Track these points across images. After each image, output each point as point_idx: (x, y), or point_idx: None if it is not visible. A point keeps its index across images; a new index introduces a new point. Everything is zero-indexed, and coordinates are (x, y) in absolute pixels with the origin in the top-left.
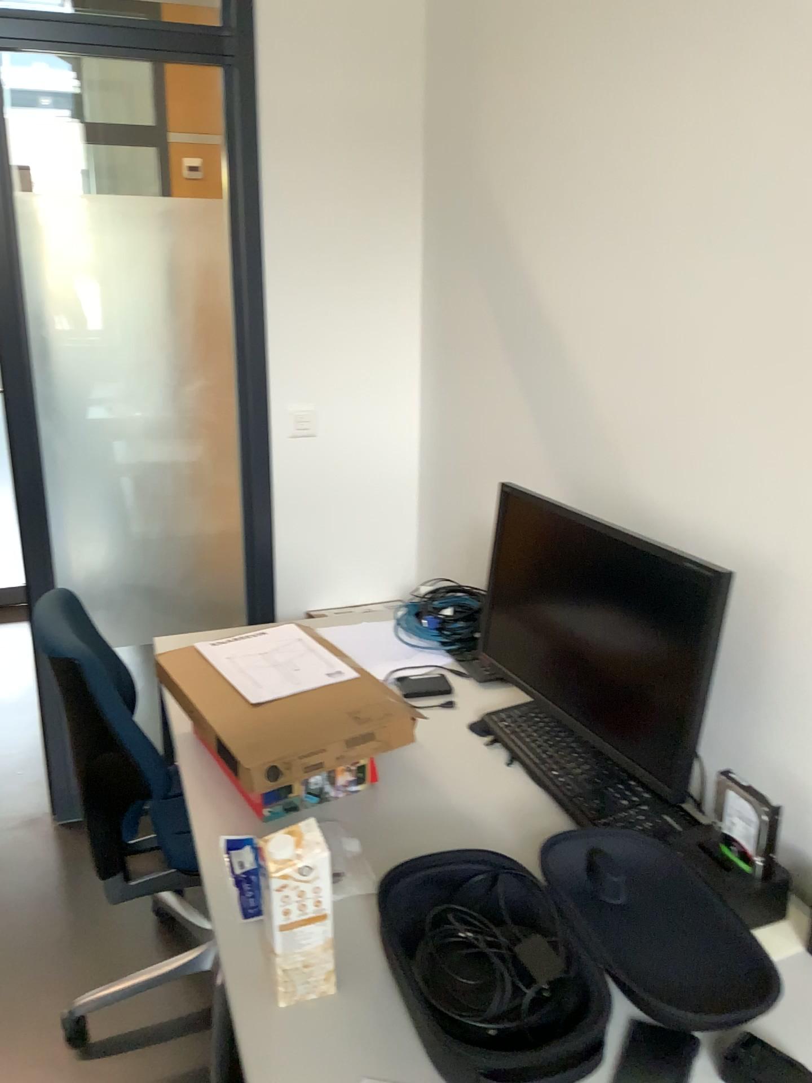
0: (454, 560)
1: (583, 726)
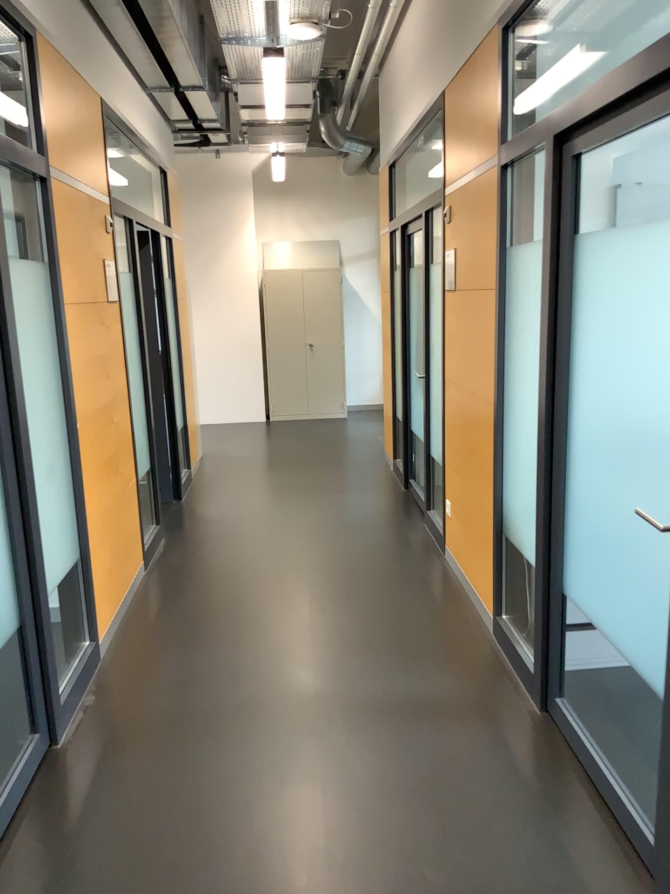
0: None
1: None
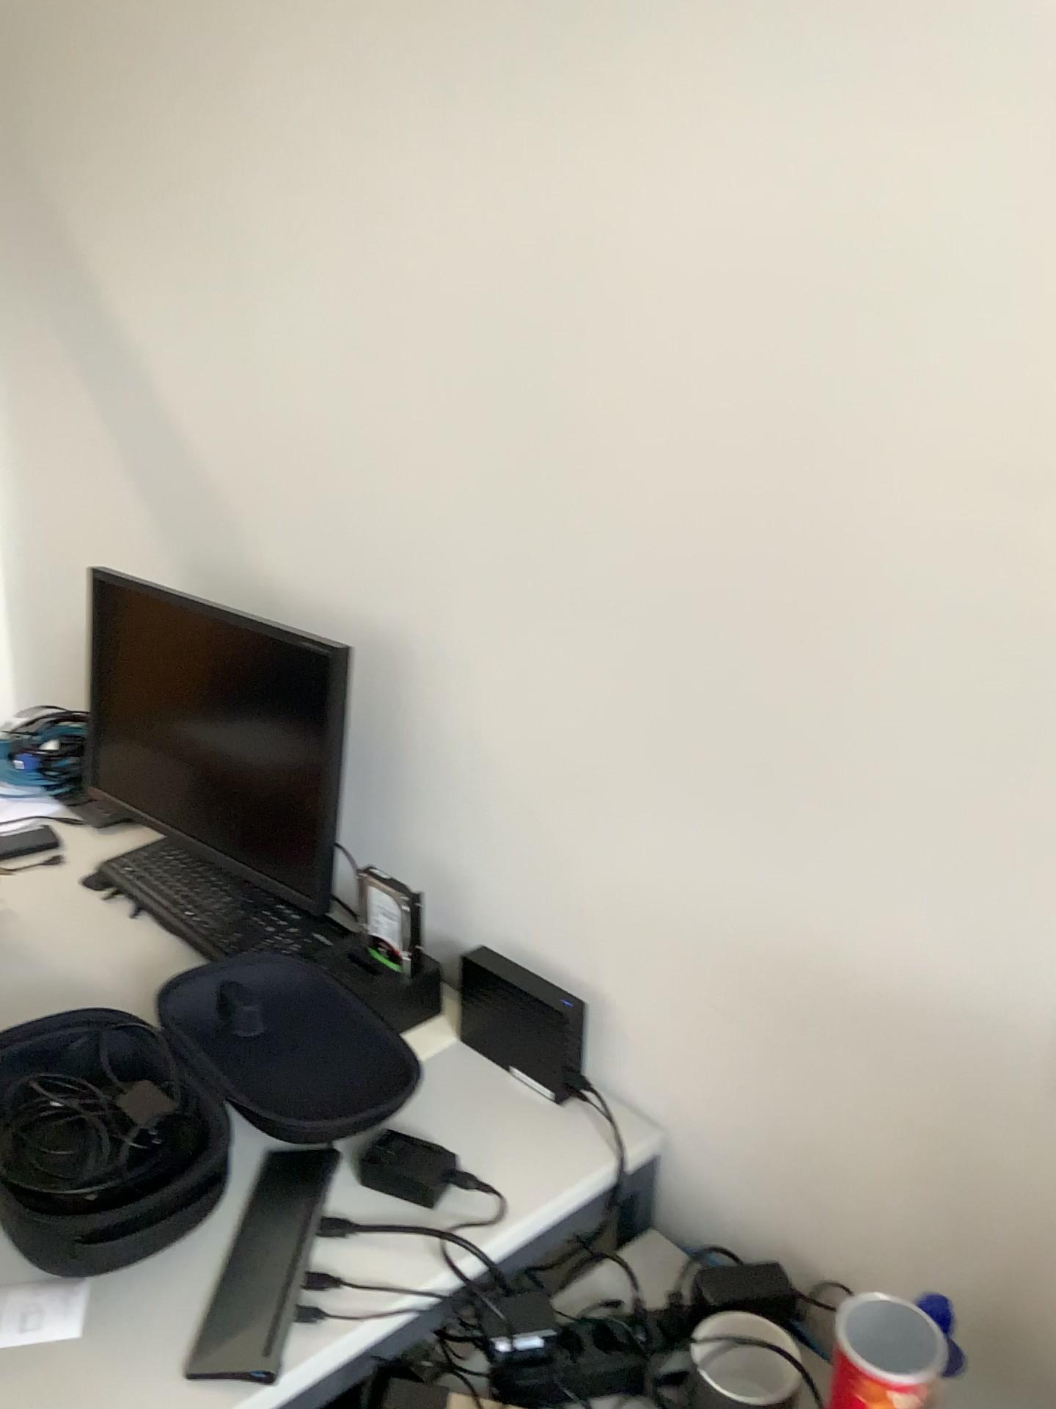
0: (52, 679)
1: (212, 850)
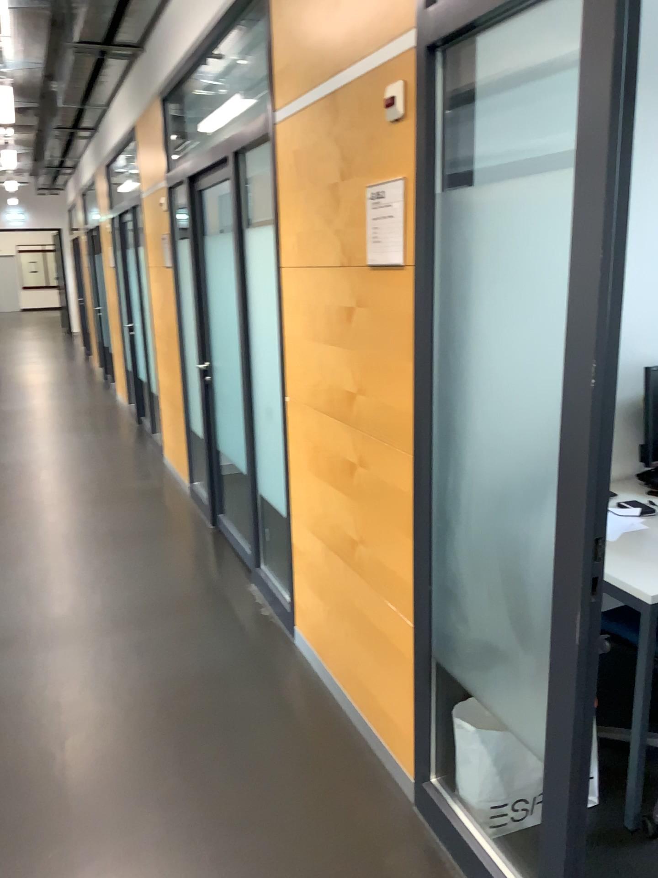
0: None
1: None
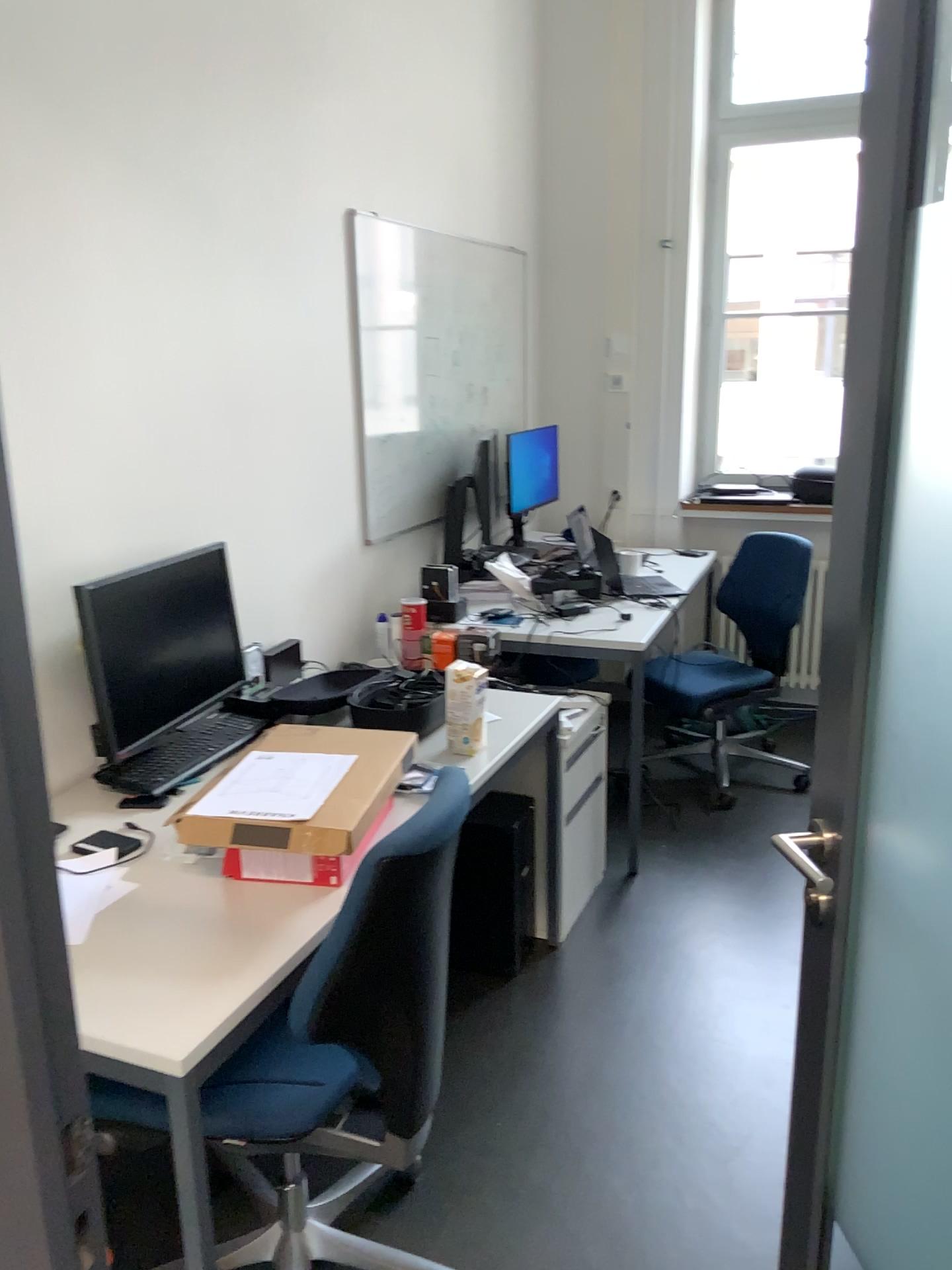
0: None
1: (179, 719)
